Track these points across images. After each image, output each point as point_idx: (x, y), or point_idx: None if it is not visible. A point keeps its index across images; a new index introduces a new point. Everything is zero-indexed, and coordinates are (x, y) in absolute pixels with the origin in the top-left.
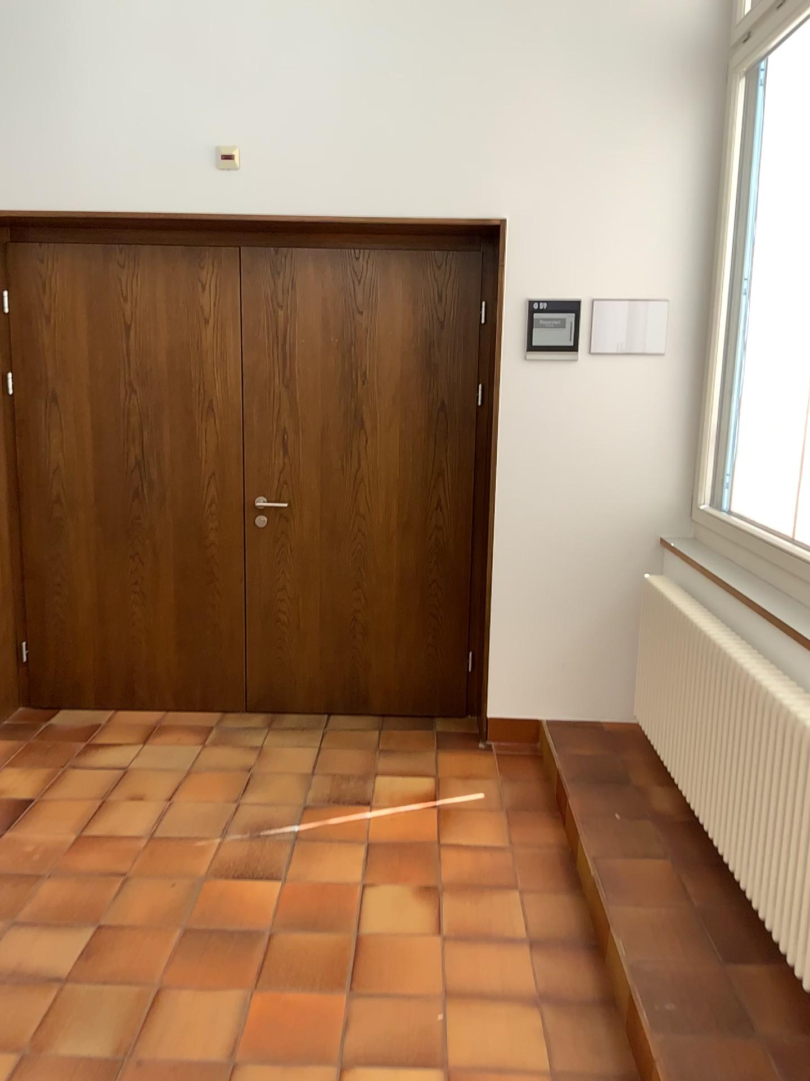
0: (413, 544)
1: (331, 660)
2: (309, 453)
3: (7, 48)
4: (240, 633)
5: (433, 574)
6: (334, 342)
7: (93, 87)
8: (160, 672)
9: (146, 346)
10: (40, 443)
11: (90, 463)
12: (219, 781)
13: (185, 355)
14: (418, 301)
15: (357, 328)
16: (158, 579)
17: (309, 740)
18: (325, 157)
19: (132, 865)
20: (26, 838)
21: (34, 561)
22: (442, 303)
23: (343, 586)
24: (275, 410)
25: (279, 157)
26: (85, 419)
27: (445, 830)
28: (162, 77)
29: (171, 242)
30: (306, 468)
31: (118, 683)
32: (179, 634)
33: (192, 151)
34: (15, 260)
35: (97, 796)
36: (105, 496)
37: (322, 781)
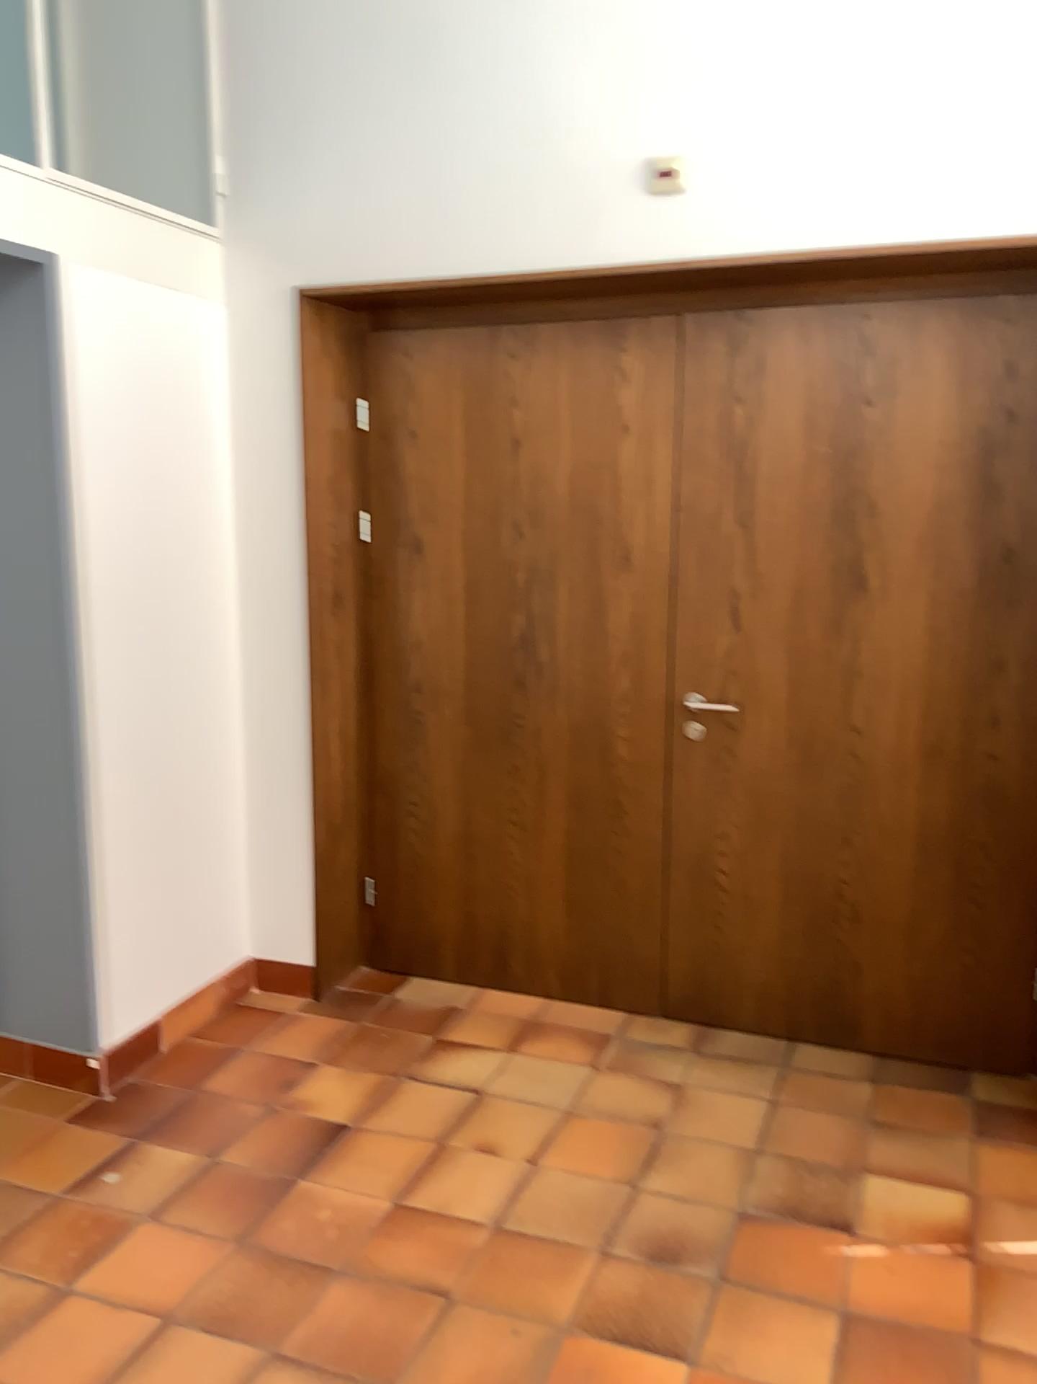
0: (943, 782)
1: (799, 956)
2: (775, 630)
3: (366, 58)
4: (660, 898)
5: (977, 835)
6: (823, 456)
7: (475, 95)
8: (543, 943)
9: (541, 468)
10: (396, 606)
11: (459, 637)
12: (610, 1143)
13: (594, 480)
14: (968, 385)
15: (862, 433)
16: (545, 807)
17: (757, 1083)
18: (819, 159)
19: (457, 1281)
20: (319, 1201)
21: (383, 770)
22: (1011, 386)
23: (823, 841)
24: (725, 563)
25: (744, 166)
26: (455, 574)
27: (989, 1317)
28: (571, 67)
29: (580, 314)
30: (771, 653)
31: (486, 950)
32: (572, 891)
33: (612, 173)
34: (373, 355)
35: (429, 1139)
36: (477, 684)
37: (772, 1170)
